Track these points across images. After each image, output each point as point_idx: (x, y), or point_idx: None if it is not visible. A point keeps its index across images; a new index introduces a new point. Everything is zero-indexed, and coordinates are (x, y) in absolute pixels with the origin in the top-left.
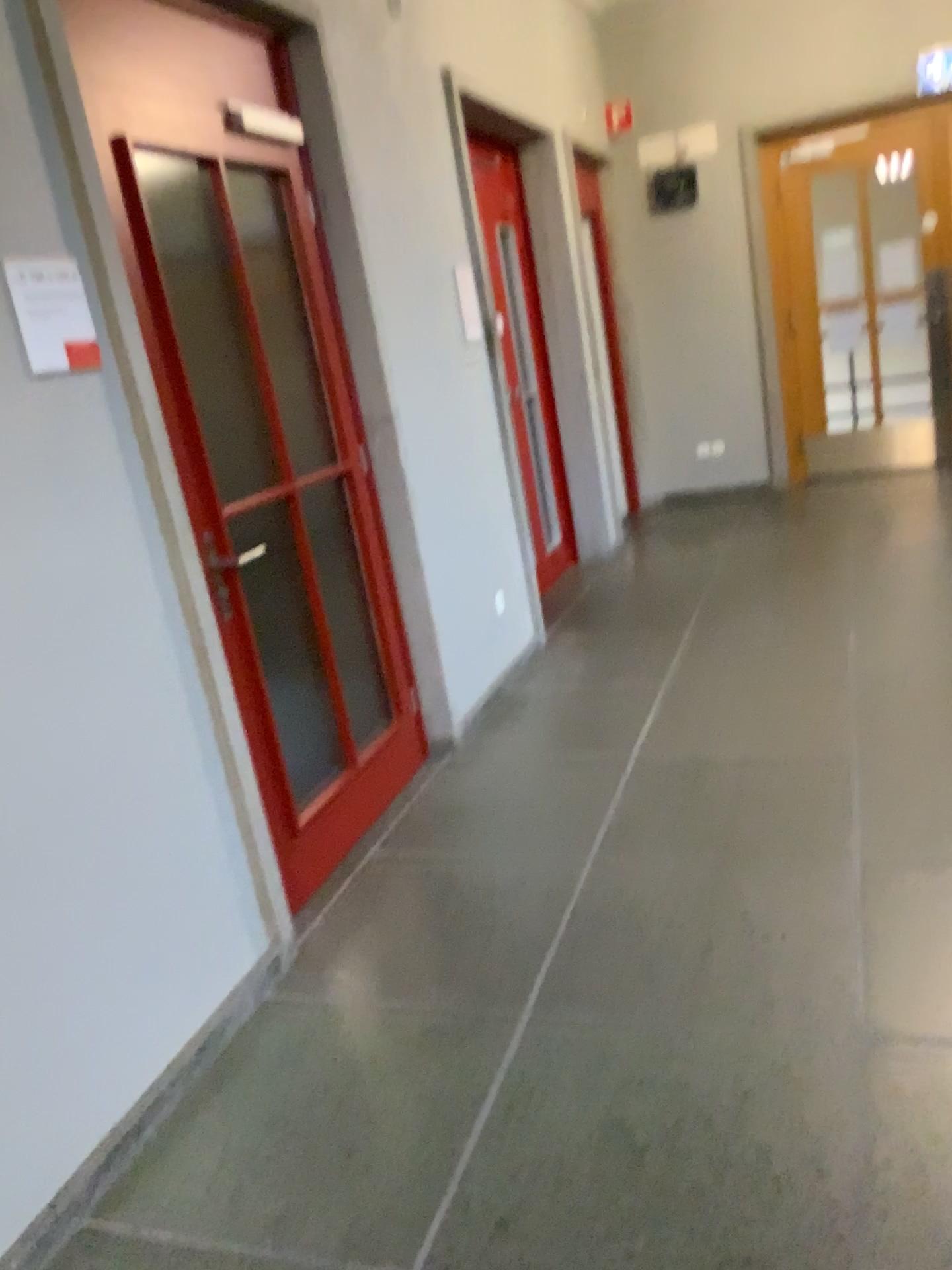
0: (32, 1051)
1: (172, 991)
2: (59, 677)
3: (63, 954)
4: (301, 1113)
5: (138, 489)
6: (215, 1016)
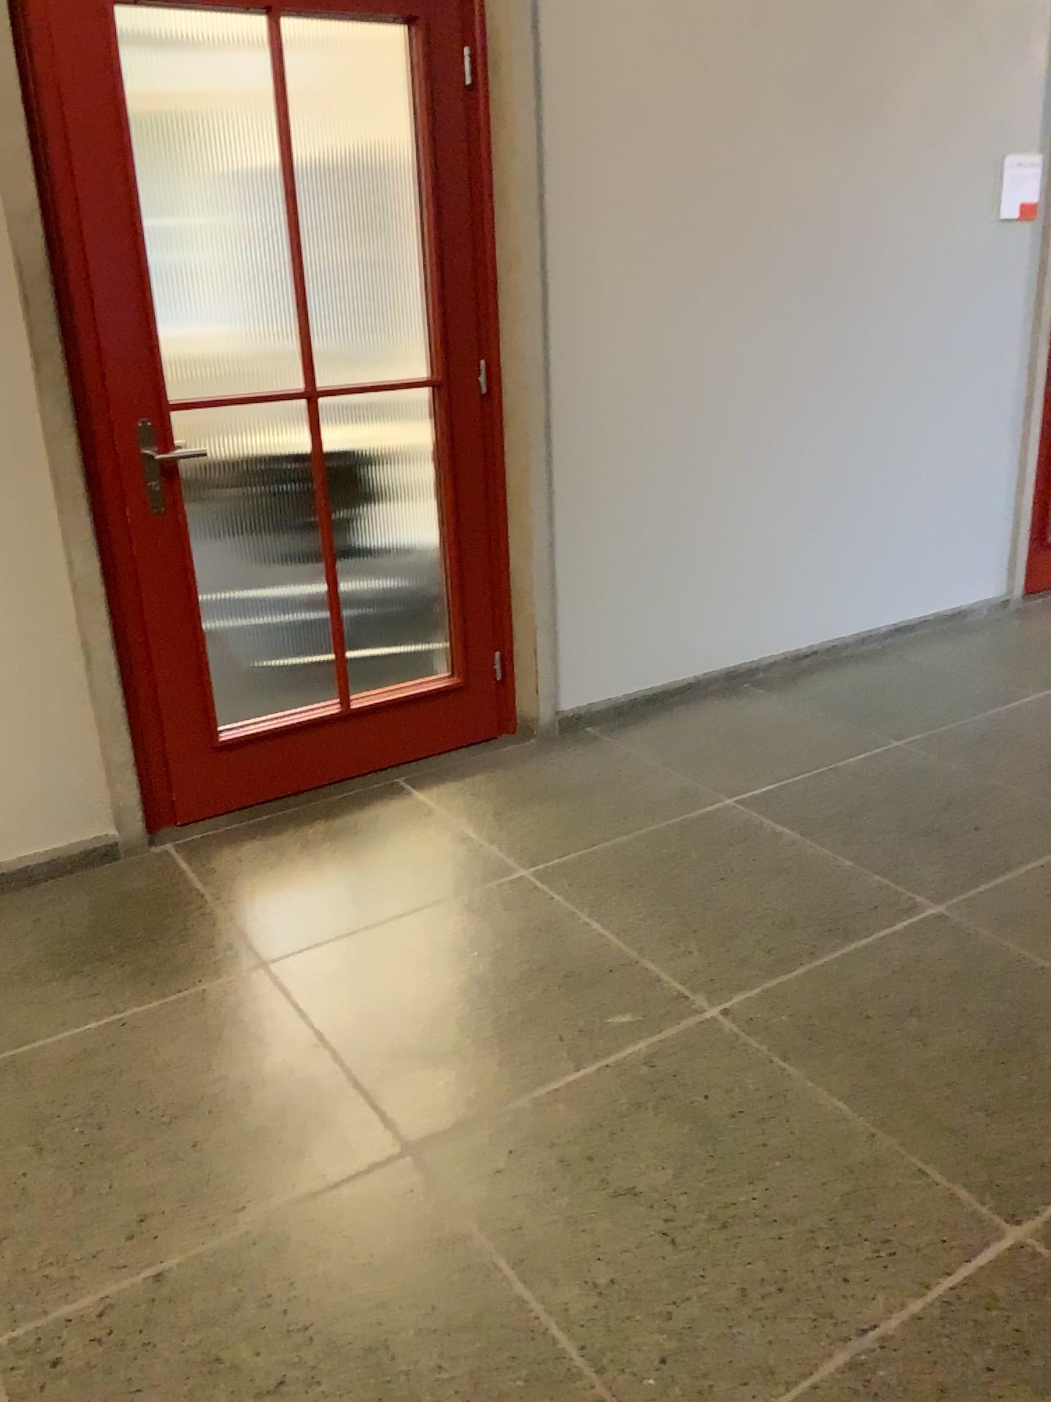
0: (886, 557)
1: (948, 578)
2: (956, 386)
3: (912, 523)
4: (998, 648)
5: (1028, 298)
6: (962, 608)
